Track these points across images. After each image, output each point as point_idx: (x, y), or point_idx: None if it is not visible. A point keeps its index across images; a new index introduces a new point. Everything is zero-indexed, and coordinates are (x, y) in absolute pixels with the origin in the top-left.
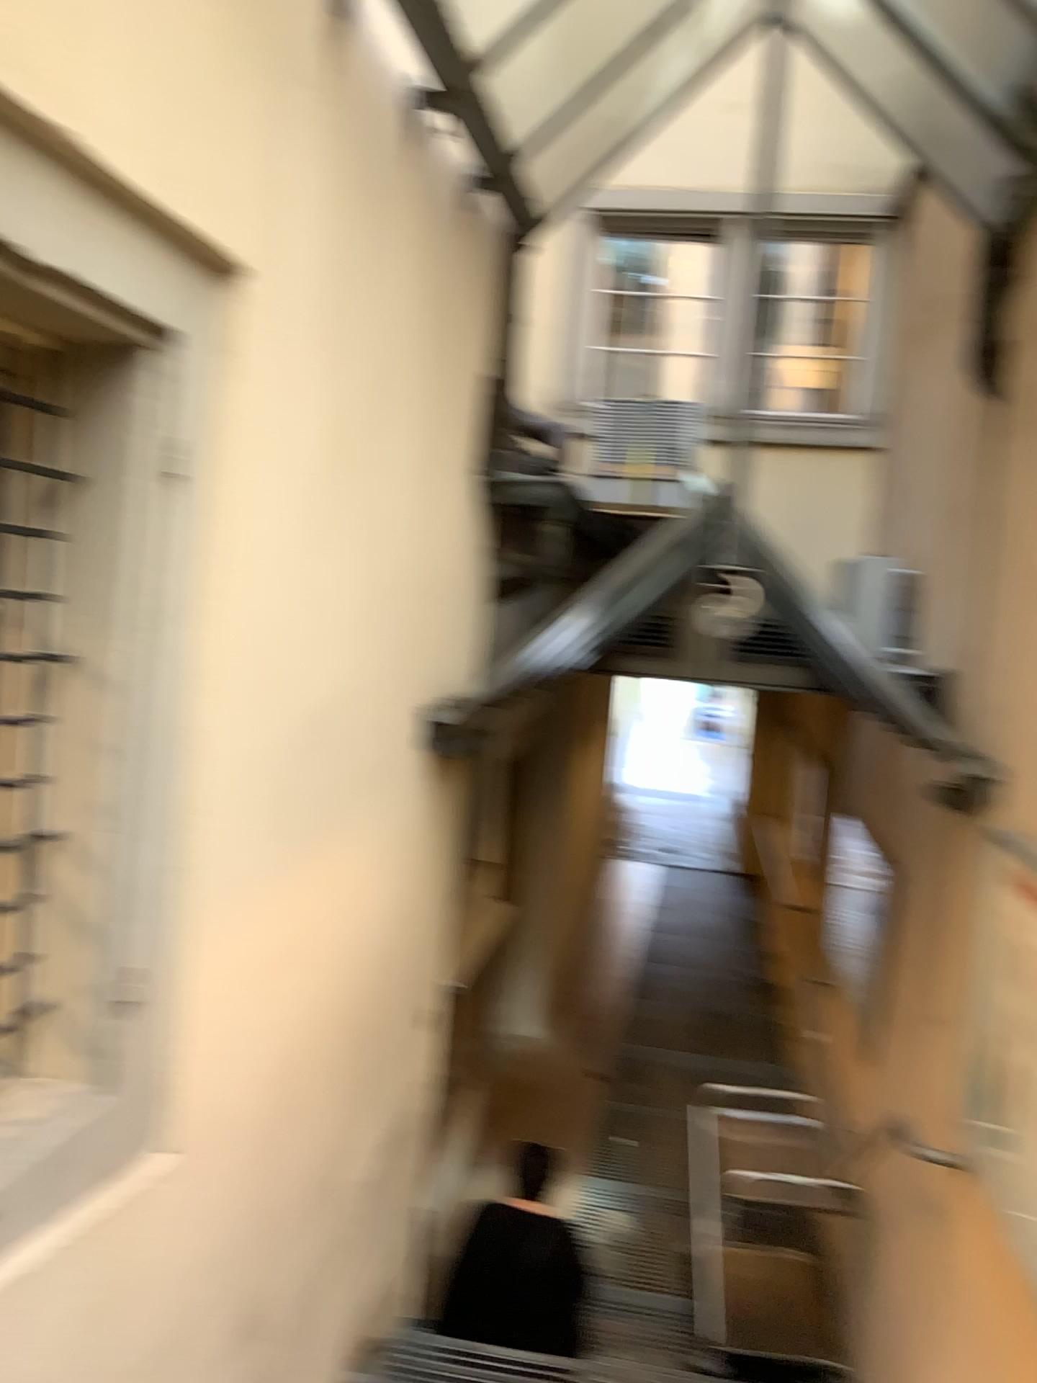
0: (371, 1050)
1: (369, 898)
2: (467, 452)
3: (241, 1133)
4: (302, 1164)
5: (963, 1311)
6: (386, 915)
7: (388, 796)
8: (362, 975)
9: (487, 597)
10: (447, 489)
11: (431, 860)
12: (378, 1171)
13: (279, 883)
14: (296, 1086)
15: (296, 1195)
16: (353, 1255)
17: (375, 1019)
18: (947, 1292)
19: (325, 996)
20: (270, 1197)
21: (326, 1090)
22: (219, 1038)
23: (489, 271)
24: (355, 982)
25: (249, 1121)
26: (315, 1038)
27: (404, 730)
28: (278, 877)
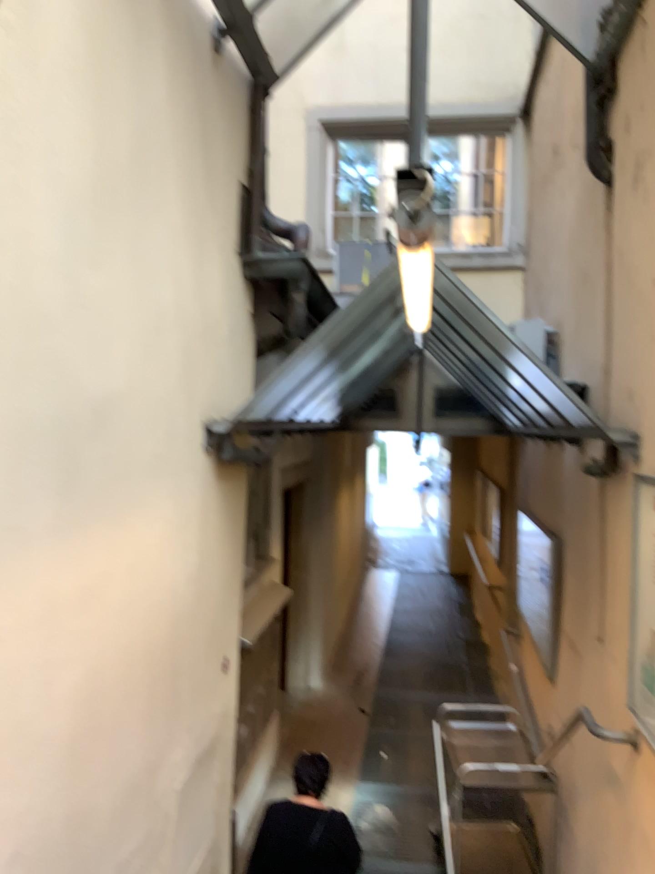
0: (174, 685)
1: (165, 565)
2: (229, 240)
3: (46, 750)
4: (113, 777)
5: (648, 856)
6: (181, 580)
7: (177, 487)
8: (161, 625)
9: (252, 352)
10: (212, 262)
11: (219, 543)
12: (187, 782)
13: (73, 540)
14: (102, 711)
15: (109, 802)
16: (169, 850)
17: (176, 662)
18: (633, 842)
19: (127, 640)
20: (83, 805)
21: (133, 716)
22: (17, 667)
23: (238, 110)
24: (155, 631)
25: (56, 740)
26: (120, 673)
27: (188, 437)
28: (71, 534)
